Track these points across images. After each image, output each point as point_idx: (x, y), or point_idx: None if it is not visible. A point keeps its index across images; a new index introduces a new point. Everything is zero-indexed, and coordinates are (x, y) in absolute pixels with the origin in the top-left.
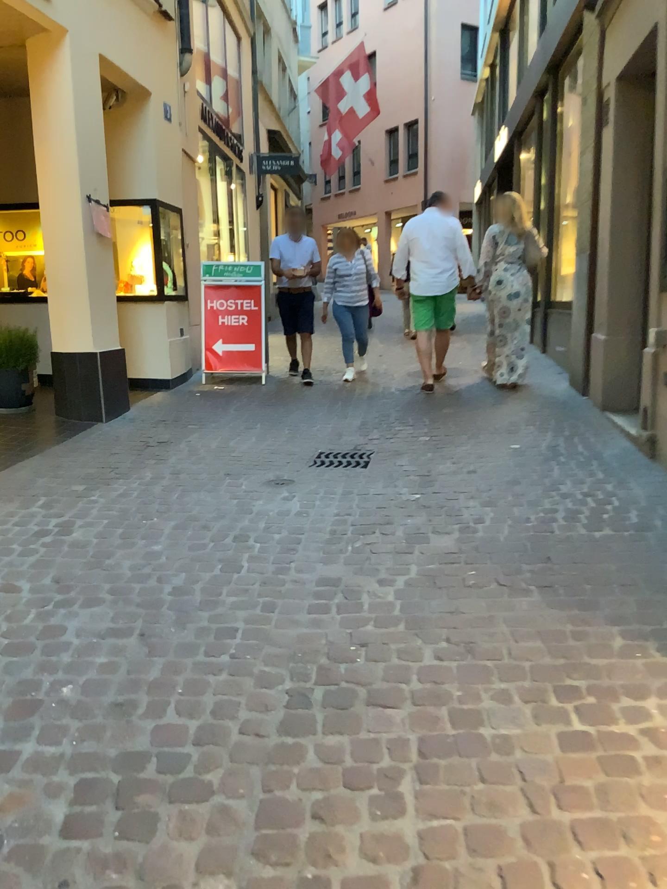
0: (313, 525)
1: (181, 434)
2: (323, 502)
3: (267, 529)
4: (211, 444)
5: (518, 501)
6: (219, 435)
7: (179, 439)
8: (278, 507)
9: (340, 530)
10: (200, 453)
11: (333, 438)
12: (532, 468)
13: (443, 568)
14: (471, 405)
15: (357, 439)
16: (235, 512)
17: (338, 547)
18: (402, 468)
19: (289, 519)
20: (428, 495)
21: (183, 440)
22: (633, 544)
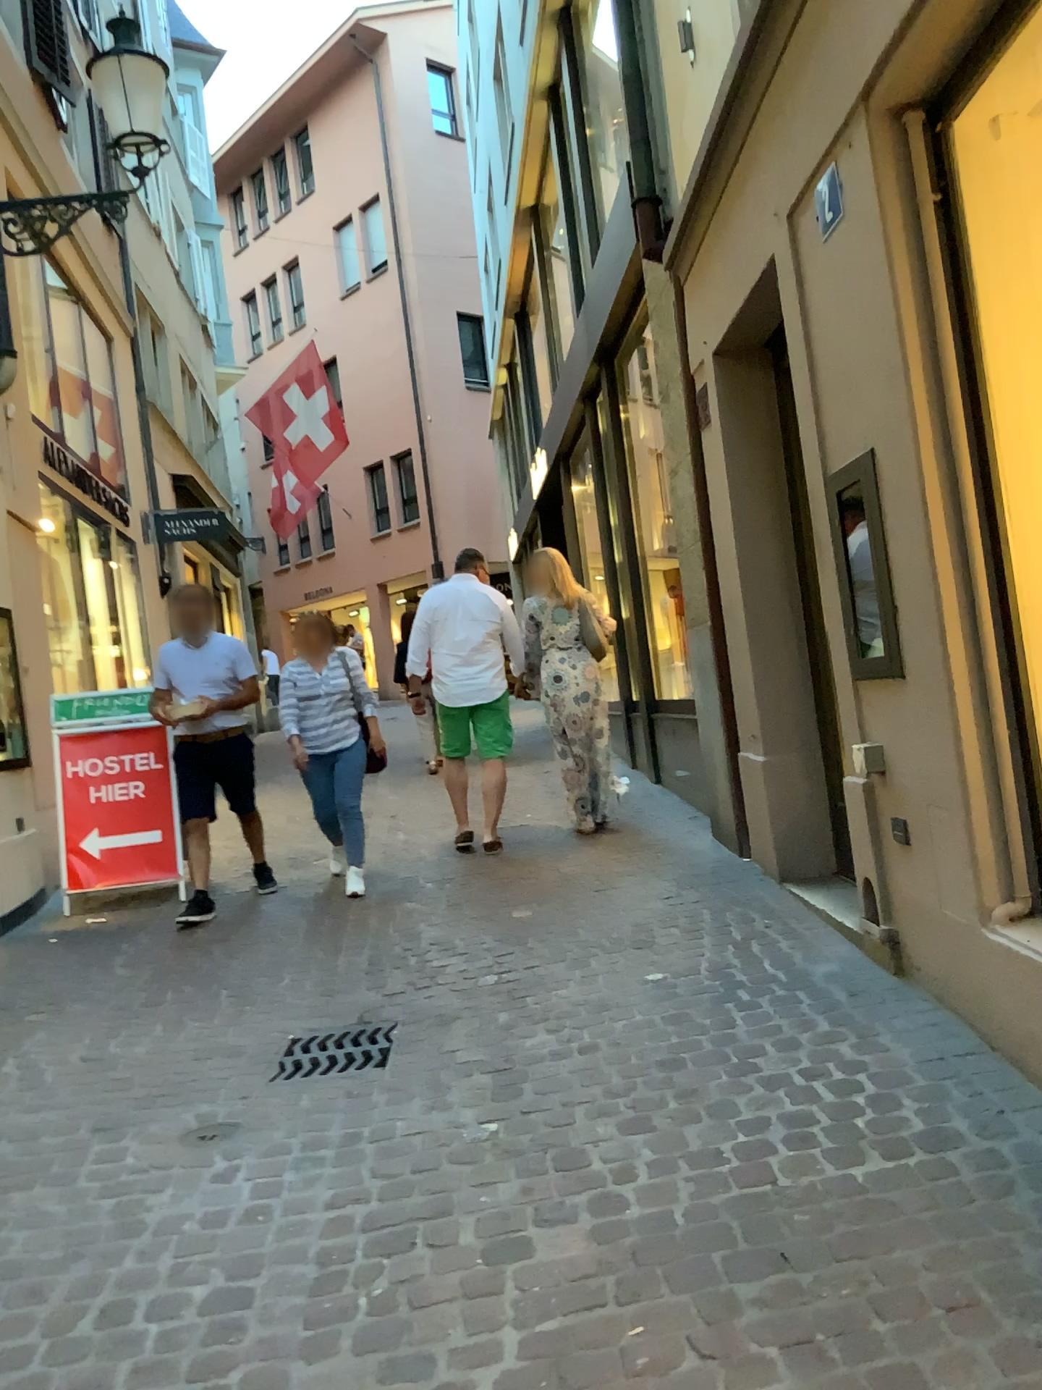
0: (280, 1241)
1: (12, 1039)
2: (301, 1170)
3: (180, 1270)
4: (71, 1057)
5: (686, 1107)
6: (91, 1031)
7: (6, 1052)
8: (205, 1203)
9: (340, 1243)
10: (45, 1080)
11: (315, 1005)
12: (694, 1024)
13: (570, 1320)
14: (559, 898)
15: (362, 1002)
16: (110, 1231)
17: (338, 1298)
18: (453, 1057)
19: (227, 1232)
20: (512, 1118)
21: (16, 1053)
22: (932, 1185)
